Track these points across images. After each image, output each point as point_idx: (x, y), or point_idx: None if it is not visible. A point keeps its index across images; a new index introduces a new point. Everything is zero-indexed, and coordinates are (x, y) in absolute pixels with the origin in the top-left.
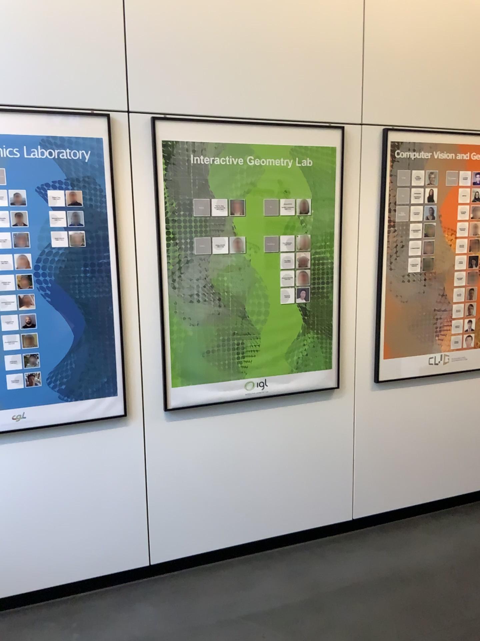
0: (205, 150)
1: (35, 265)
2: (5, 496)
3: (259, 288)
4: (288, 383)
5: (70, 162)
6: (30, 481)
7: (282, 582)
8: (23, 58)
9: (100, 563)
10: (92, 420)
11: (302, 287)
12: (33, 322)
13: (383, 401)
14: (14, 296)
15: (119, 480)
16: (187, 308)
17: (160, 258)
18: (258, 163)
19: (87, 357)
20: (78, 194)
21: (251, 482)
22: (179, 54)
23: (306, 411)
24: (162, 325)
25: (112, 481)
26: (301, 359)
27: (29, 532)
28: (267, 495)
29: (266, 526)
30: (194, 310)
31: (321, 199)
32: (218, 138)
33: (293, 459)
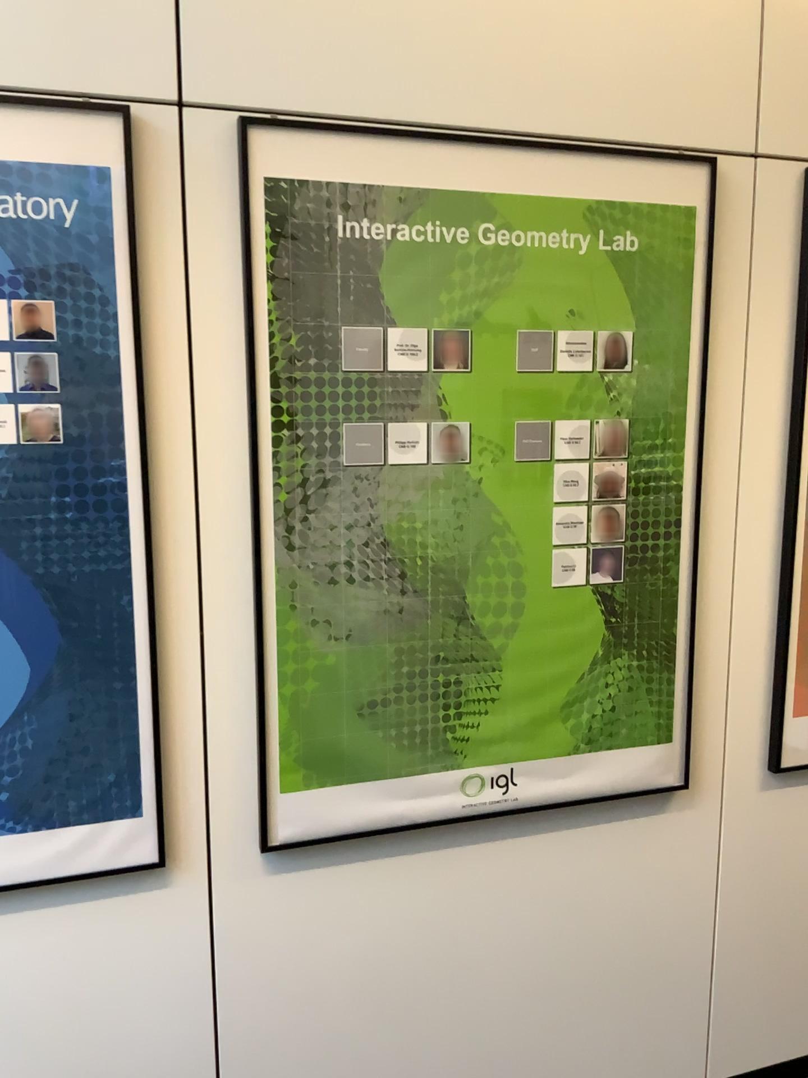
0: (376, 209)
1: None
2: None
3: (501, 551)
4: (563, 776)
5: (24, 229)
6: None
7: None
8: None
9: None
10: (78, 875)
11: (604, 550)
12: None
13: (781, 810)
14: None
15: (147, 1016)
16: (322, 600)
17: (257, 478)
18: (506, 243)
19: (68, 722)
20: (46, 311)
21: (467, 1007)
22: None
23: (601, 839)
24: (258, 643)
25: (130, 1017)
26: (596, 718)
27: None
28: (505, 1036)
29: None
30: (339, 604)
31: (657, 337)
32: (407, 178)
33: (569, 951)
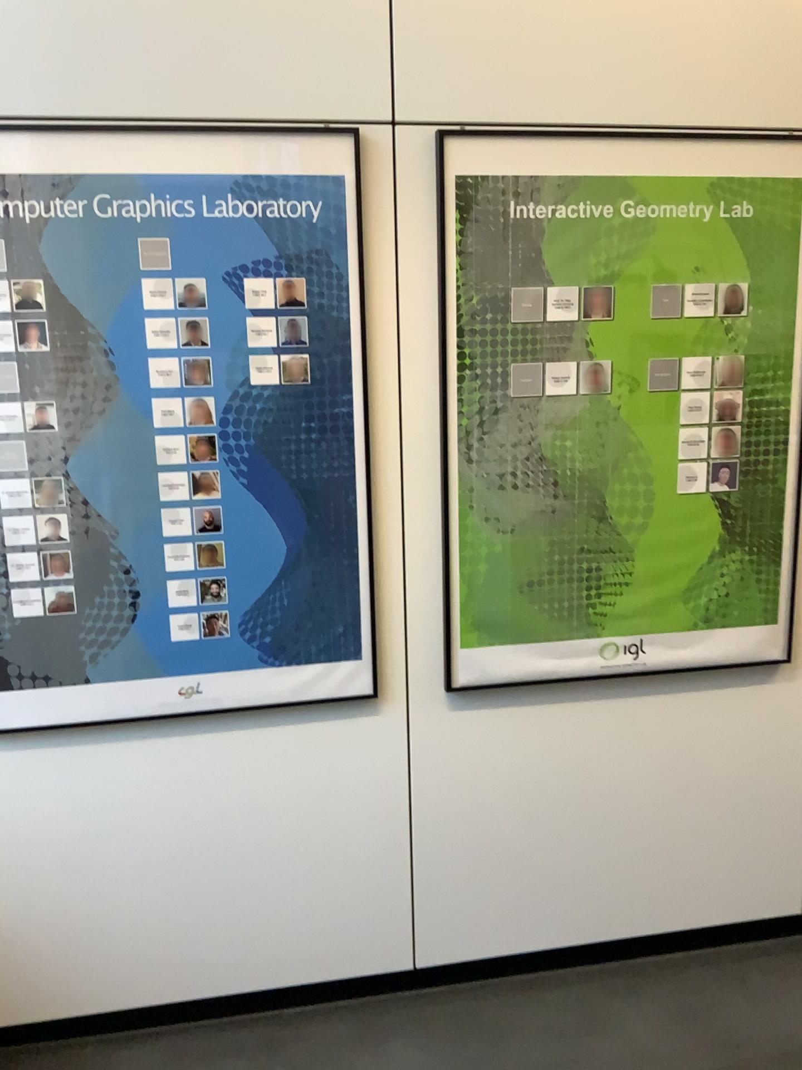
0: (540, 195)
1: (219, 417)
2: (162, 829)
3: (635, 465)
4: (684, 650)
5: (286, 223)
6: (205, 805)
7: (662, 1031)
8: (205, 28)
9: (323, 957)
10: (314, 702)
11: (720, 465)
12: (214, 521)
13: None
14: (183, 473)
15: (360, 814)
16: (494, 501)
17: (447, 406)
18: (642, 218)
19: (309, 587)
20: (300, 283)
21: (603, 832)
22: (495, 6)
23: (716, 704)
24: (446, 533)
25: (348, 813)
26: (713, 604)
27: (202, 893)
28: (634, 859)
29: (631, 916)
30: (508, 504)
31: (767, 290)
32: (564, 170)
33: (688, 794)
